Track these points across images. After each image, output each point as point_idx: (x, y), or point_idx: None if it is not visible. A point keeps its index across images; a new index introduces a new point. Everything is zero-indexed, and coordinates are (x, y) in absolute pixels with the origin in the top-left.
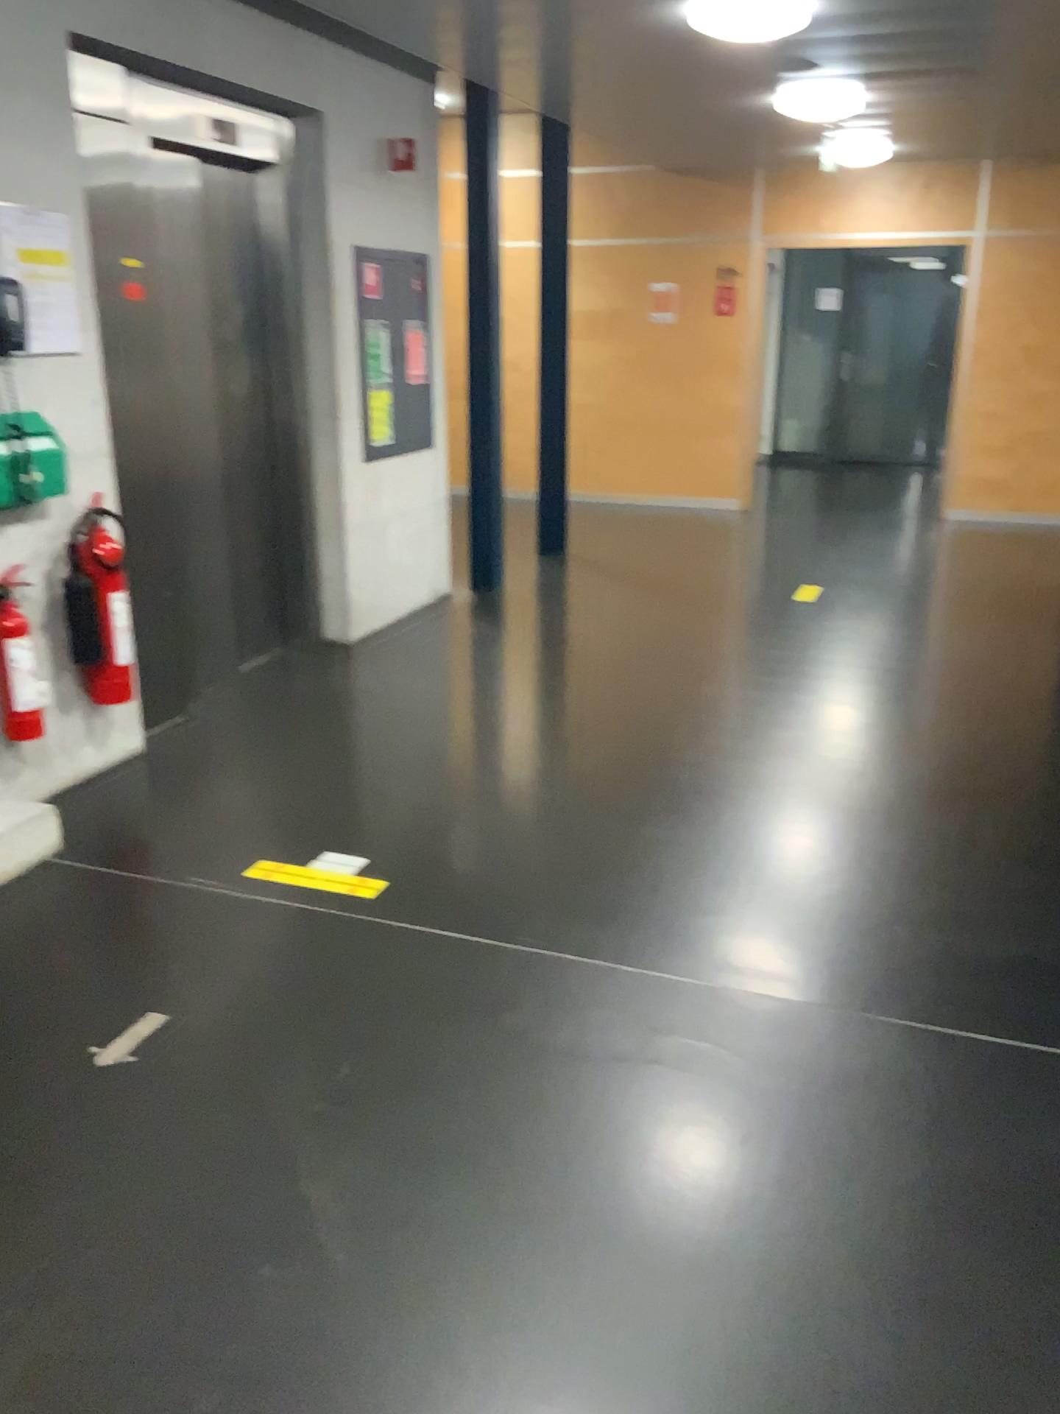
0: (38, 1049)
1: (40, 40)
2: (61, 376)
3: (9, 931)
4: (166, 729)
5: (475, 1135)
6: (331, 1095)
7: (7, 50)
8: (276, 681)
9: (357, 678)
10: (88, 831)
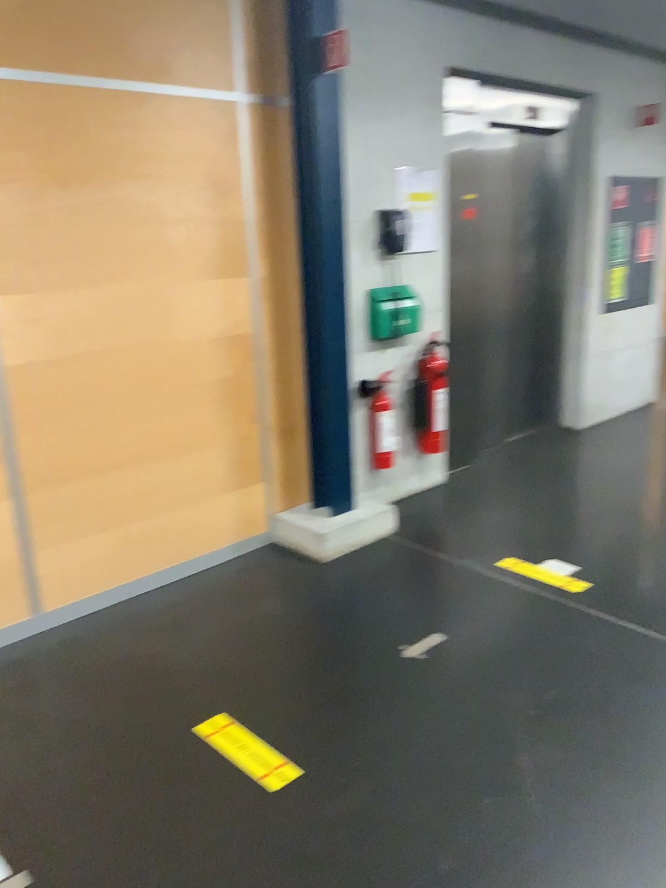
0: (376, 640)
1: (431, 74)
2: (424, 263)
3: (366, 572)
4: (461, 472)
5: (638, 755)
6: (543, 705)
7: (413, 82)
8: (530, 450)
9: (583, 453)
10: (412, 524)
